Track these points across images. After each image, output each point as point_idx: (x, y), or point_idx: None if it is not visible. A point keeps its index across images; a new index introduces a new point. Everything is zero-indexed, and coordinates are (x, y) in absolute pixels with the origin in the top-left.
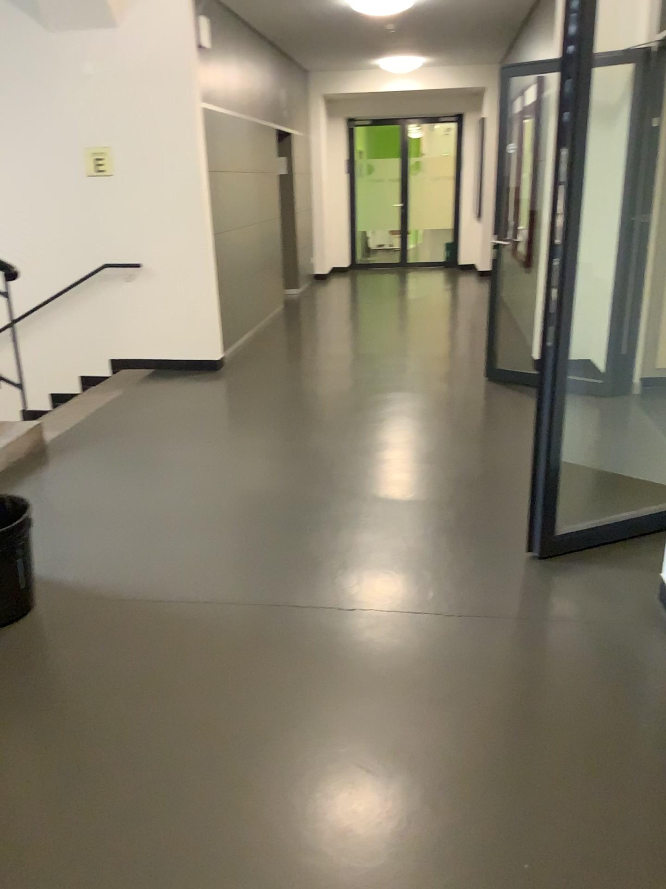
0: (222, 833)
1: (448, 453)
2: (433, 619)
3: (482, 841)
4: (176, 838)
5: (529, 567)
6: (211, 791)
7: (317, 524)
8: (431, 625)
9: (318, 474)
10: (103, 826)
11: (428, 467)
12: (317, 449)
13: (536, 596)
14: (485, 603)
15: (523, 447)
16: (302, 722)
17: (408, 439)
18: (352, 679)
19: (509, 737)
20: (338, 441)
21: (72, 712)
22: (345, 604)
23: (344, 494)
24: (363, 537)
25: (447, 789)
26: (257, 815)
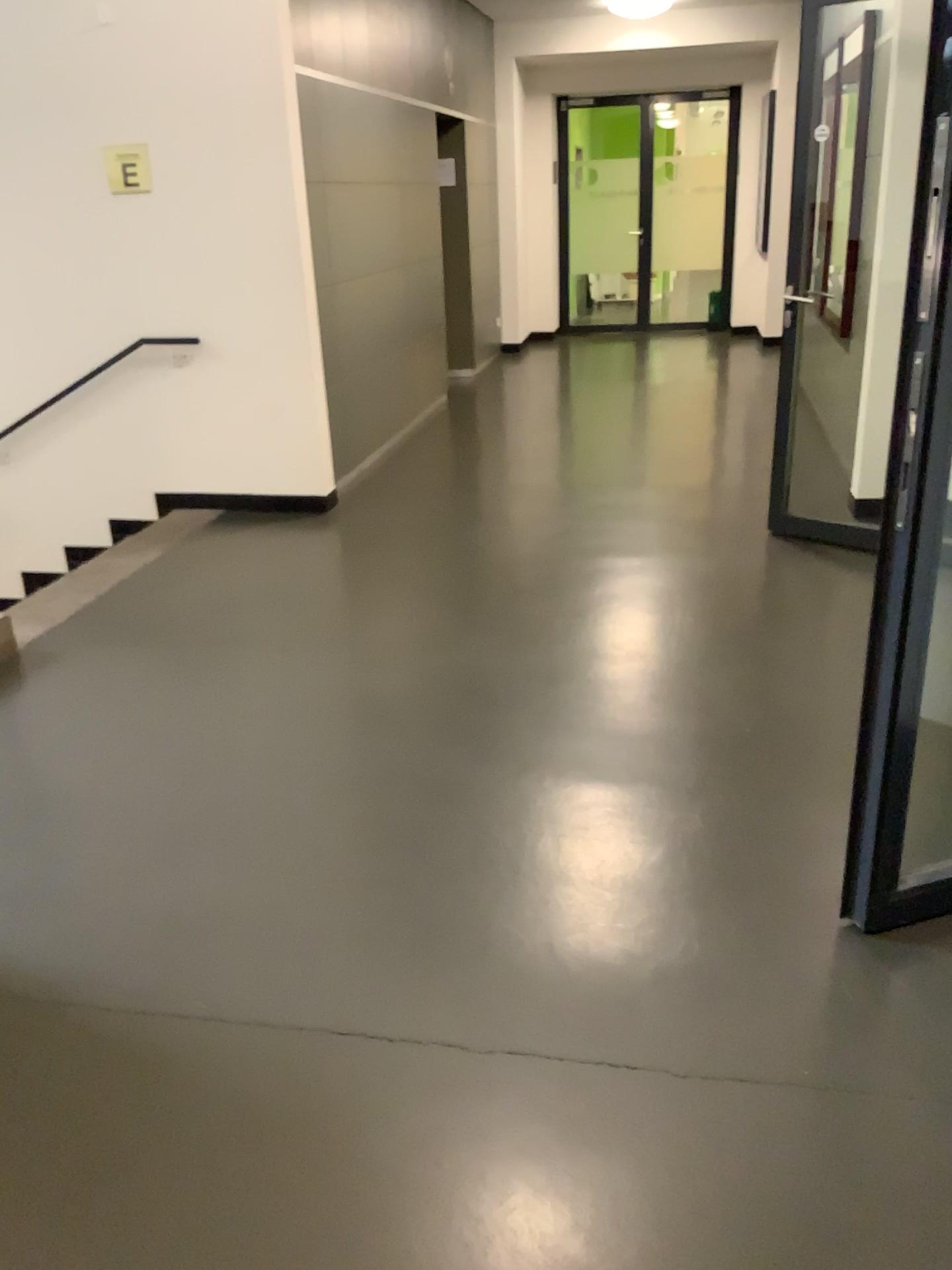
0: None
1: (698, 684)
2: (654, 1085)
3: None
4: None
5: (848, 954)
6: None
7: (451, 837)
8: (650, 1101)
9: (466, 723)
10: None
11: (662, 712)
12: (470, 671)
13: (863, 1032)
14: (761, 1046)
15: (834, 672)
16: None
17: (629, 652)
18: (478, 1245)
19: None
20: (508, 654)
21: None
22: (483, 1037)
23: (508, 770)
24: (532, 872)
25: None
26: None
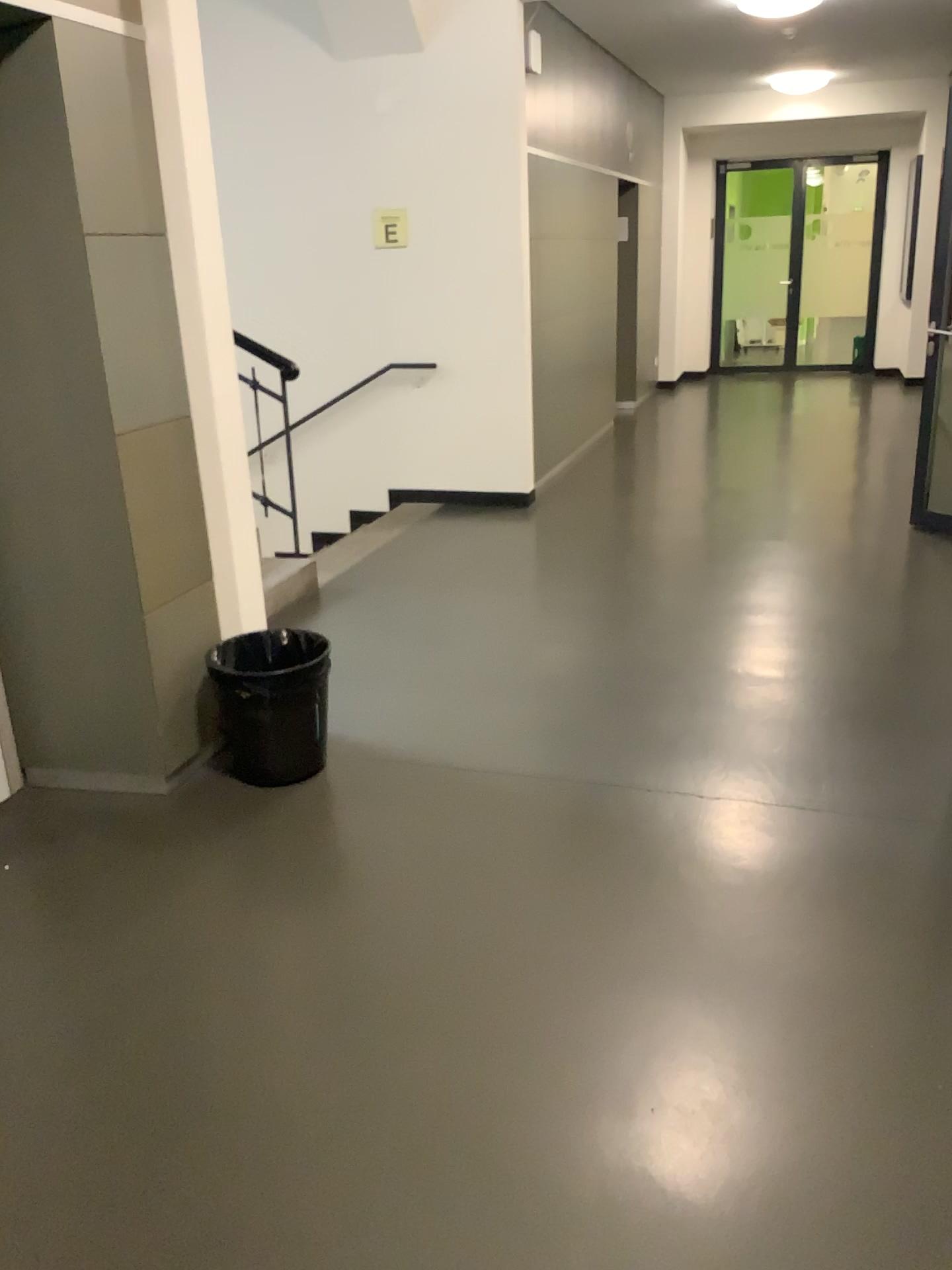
0: (563, 1010)
1: (849, 621)
2: (824, 815)
3: (881, 1052)
4: (512, 1009)
5: None
6: (549, 968)
7: (669, 696)
8: (822, 820)
9: (669, 638)
10: (427, 989)
11: (821, 636)
12: (667, 608)
13: None
14: (896, 802)
15: None
16: (655, 910)
17: (793, 600)
18: (717, 871)
19: (921, 950)
20: (696, 598)
21: (382, 876)
22: (708, 789)
23: (705, 664)
24: (731, 716)
25: (838, 995)
26: (603, 997)
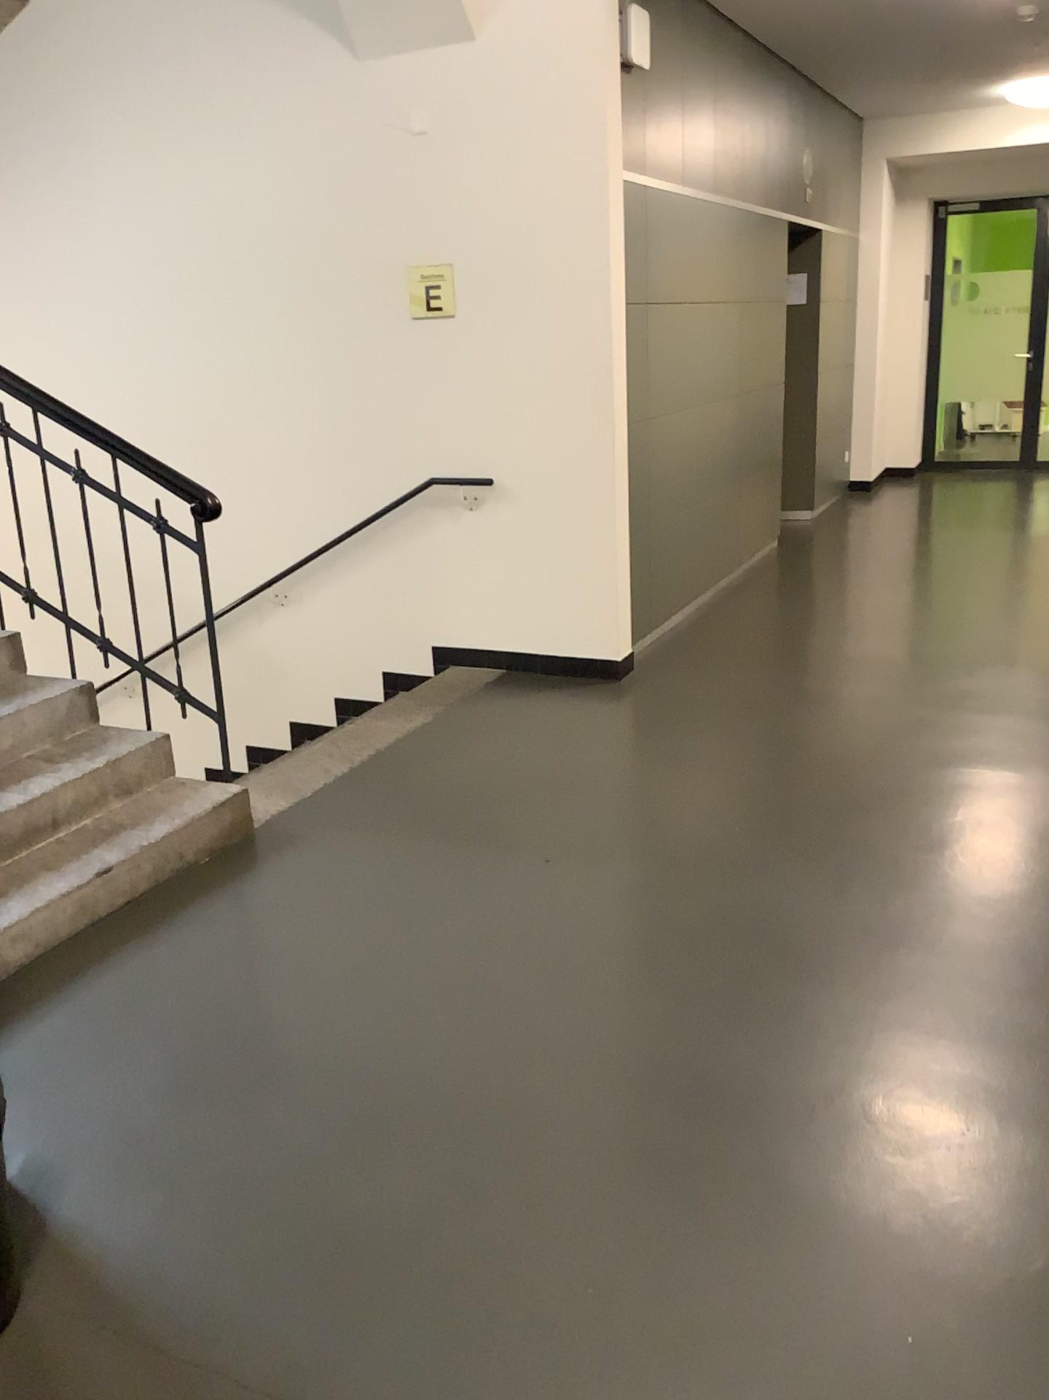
0: None
1: None
2: None
3: None
4: None
5: None
6: None
7: (734, 1183)
8: None
9: (769, 999)
10: None
11: None
12: (780, 920)
13: None
14: None
15: None
16: None
17: (1002, 915)
18: None
19: None
20: (833, 901)
21: None
22: None
23: (821, 1081)
24: (846, 1265)
25: None
26: None
